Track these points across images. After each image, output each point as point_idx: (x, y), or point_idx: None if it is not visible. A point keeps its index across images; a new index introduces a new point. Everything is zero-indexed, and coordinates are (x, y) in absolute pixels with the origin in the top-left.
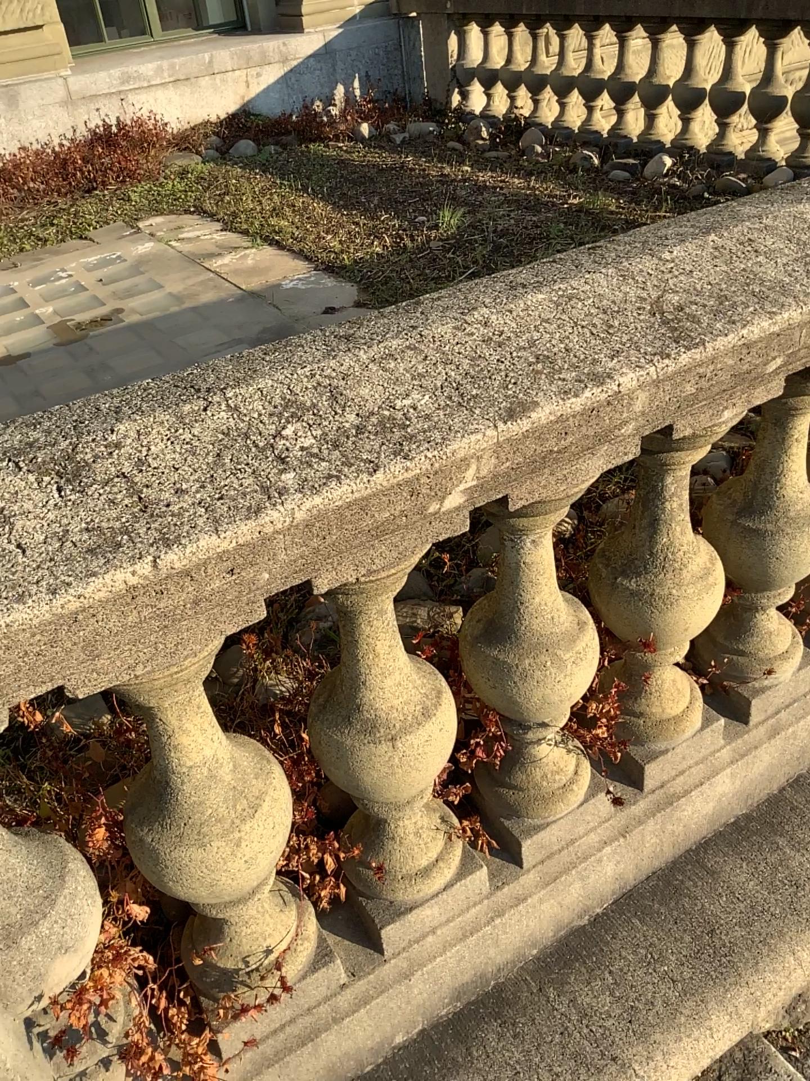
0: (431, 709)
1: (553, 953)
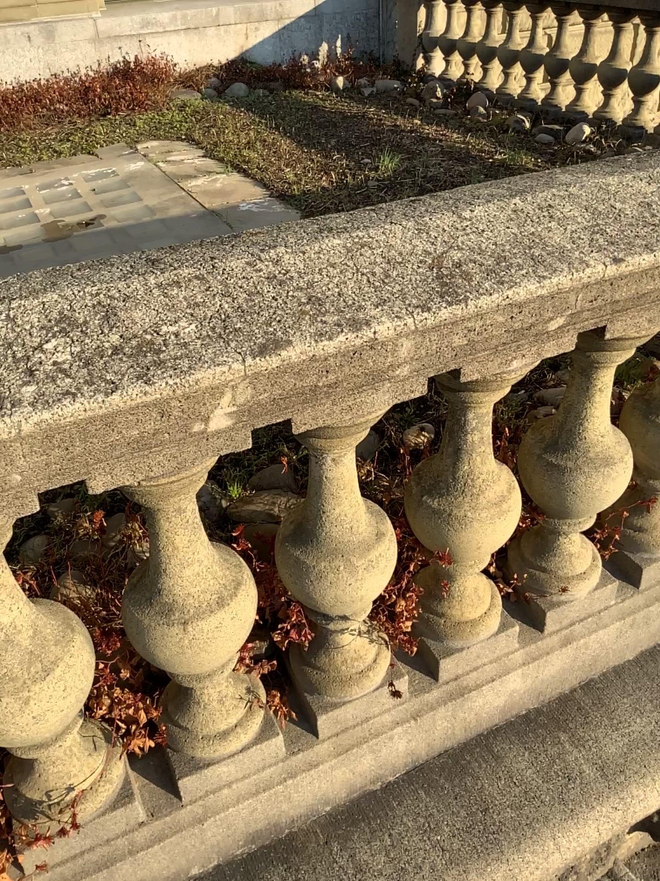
0: (224, 597)
1: (341, 811)
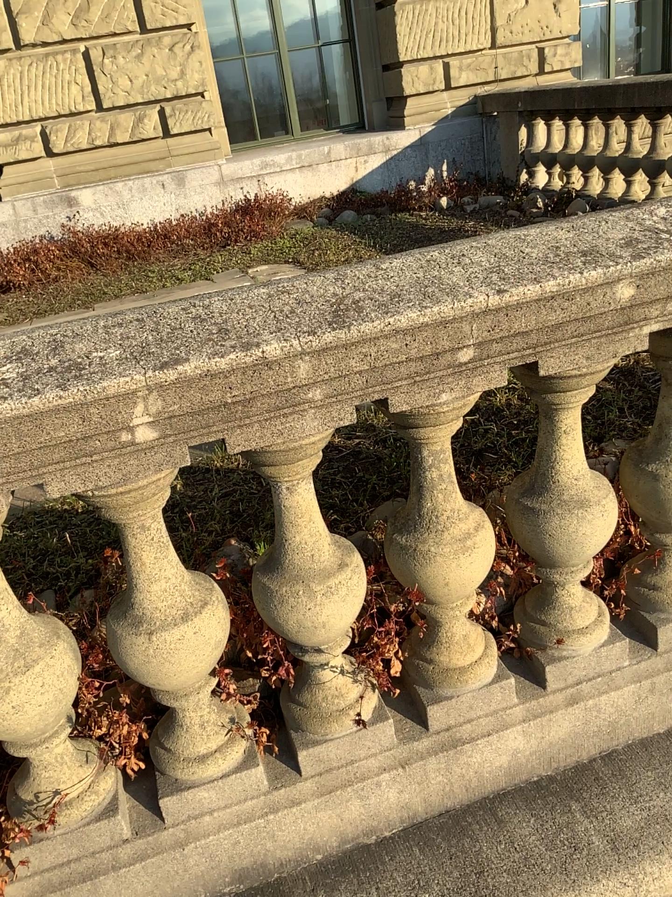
0: (189, 612)
1: (330, 861)
